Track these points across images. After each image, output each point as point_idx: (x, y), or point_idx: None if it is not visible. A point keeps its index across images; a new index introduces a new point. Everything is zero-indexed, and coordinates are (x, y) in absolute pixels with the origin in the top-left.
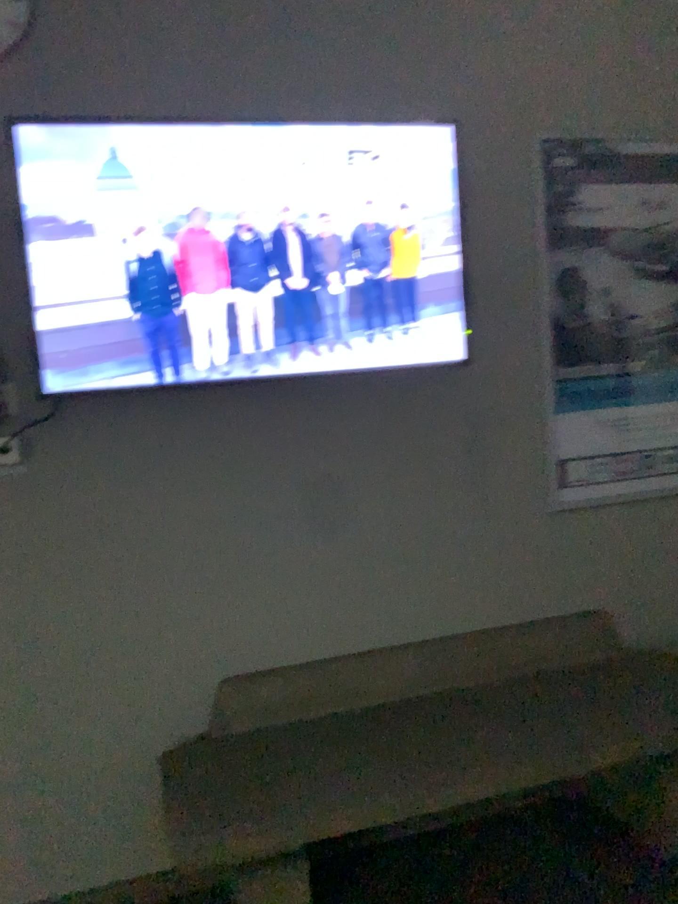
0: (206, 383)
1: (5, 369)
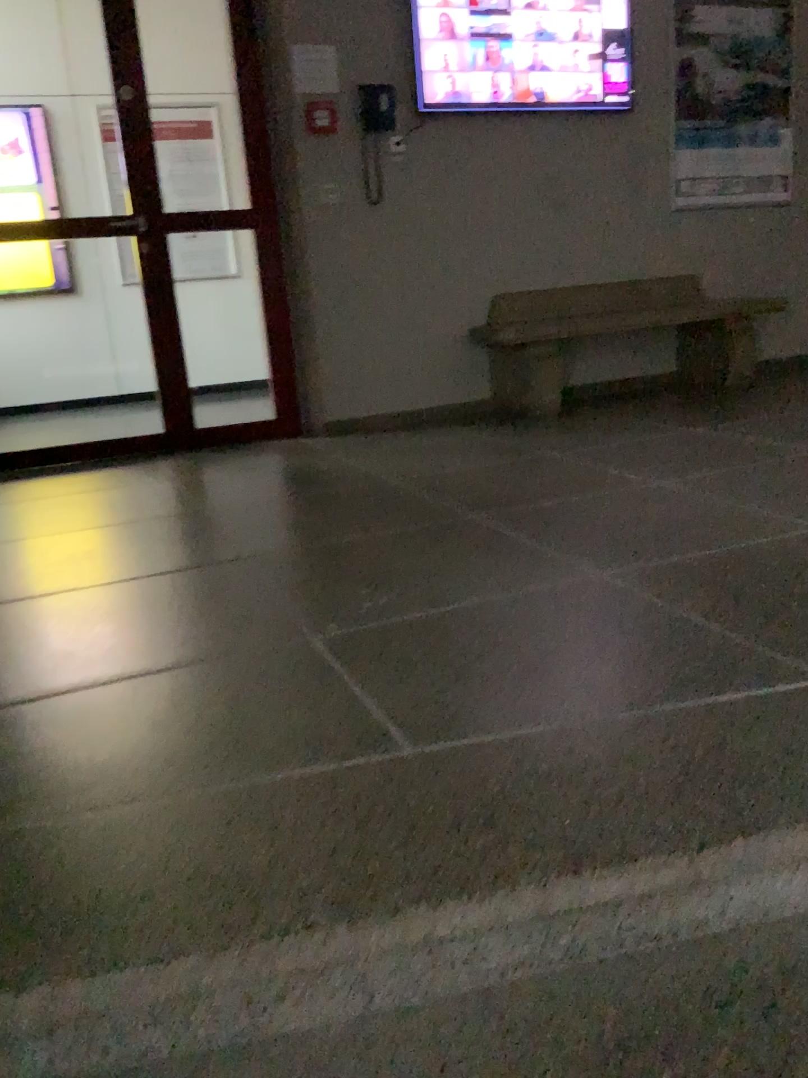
0: (495, 113)
1: (397, 98)
